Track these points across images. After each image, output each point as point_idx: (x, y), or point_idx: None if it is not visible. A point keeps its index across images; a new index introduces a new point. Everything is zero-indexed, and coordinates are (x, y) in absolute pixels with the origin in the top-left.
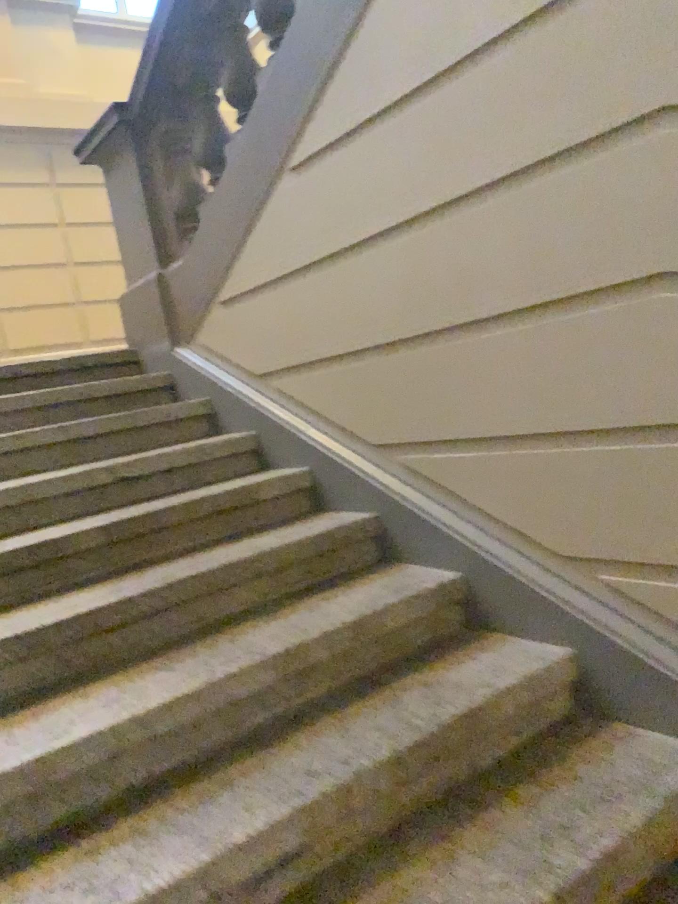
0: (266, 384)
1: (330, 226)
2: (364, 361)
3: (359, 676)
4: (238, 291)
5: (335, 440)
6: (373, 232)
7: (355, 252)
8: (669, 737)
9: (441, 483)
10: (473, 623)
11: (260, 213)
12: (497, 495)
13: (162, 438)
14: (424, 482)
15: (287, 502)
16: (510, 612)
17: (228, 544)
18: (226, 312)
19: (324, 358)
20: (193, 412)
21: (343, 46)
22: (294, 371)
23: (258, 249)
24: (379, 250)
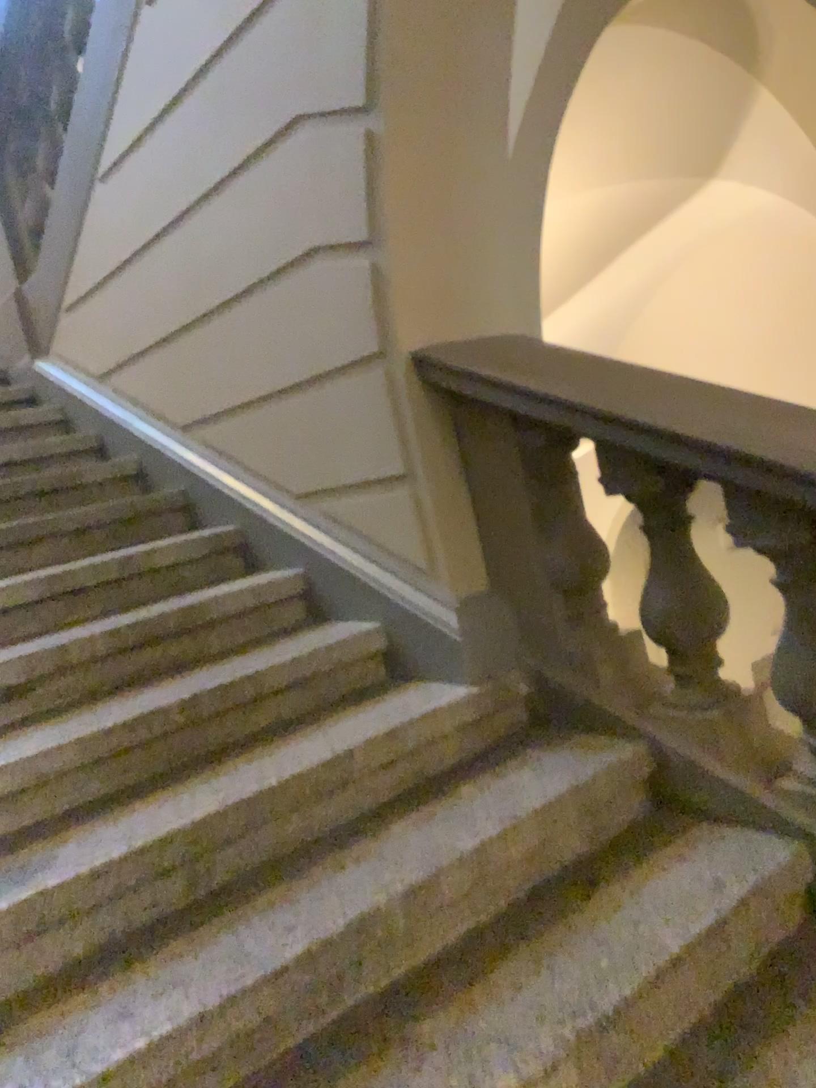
0: (106, 385)
1: (130, 228)
2: (166, 350)
3: (125, 601)
4: (77, 299)
5: (154, 428)
6: (158, 231)
7: (149, 251)
8: (356, 623)
9: (222, 451)
10: (247, 568)
11: (86, 222)
12: (256, 453)
13: (8, 441)
14: (213, 453)
15: (111, 486)
16: (268, 551)
17: (42, 516)
18: (71, 320)
19: (141, 353)
20: (45, 419)
21: (121, 66)
22: (123, 369)
23: (87, 256)
24: (164, 247)
